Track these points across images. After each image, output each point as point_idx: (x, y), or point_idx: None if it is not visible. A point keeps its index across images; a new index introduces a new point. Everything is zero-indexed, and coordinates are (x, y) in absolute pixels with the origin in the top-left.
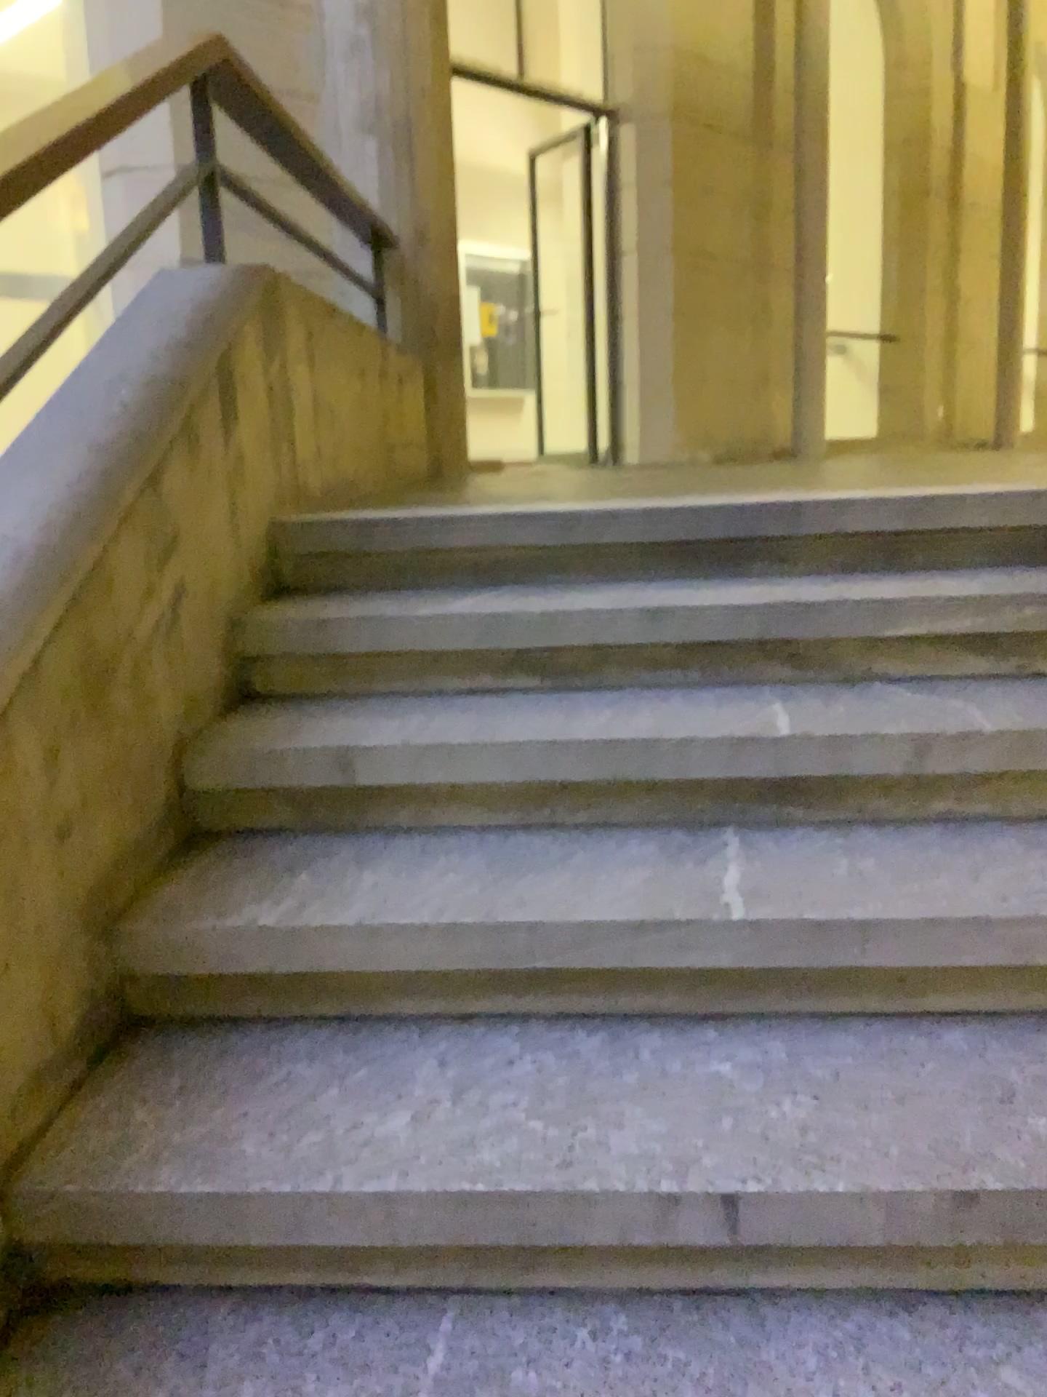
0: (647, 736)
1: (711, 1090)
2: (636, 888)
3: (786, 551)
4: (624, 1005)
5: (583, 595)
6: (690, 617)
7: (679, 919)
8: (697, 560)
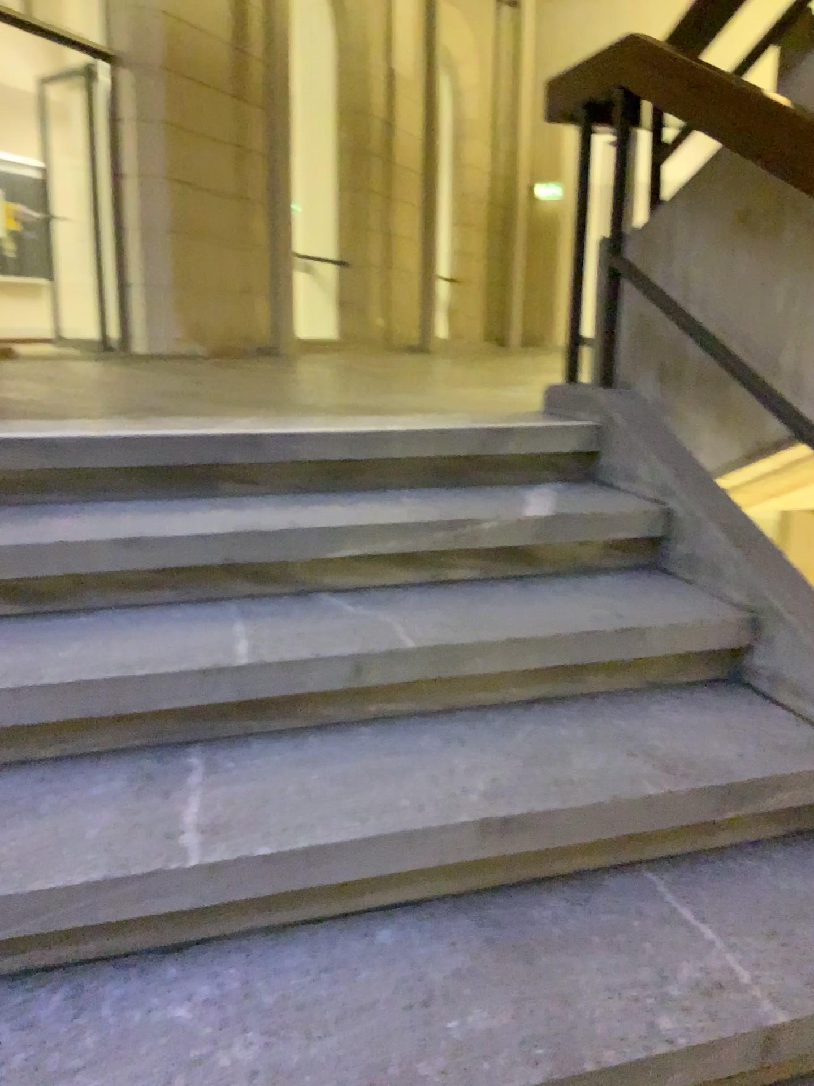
0: (112, 674)
1: (165, 1048)
2: (98, 835)
3: (249, 476)
4: (85, 957)
5: (59, 523)
6: (160, 545)
7: (136, 869)
8: (171, 484)
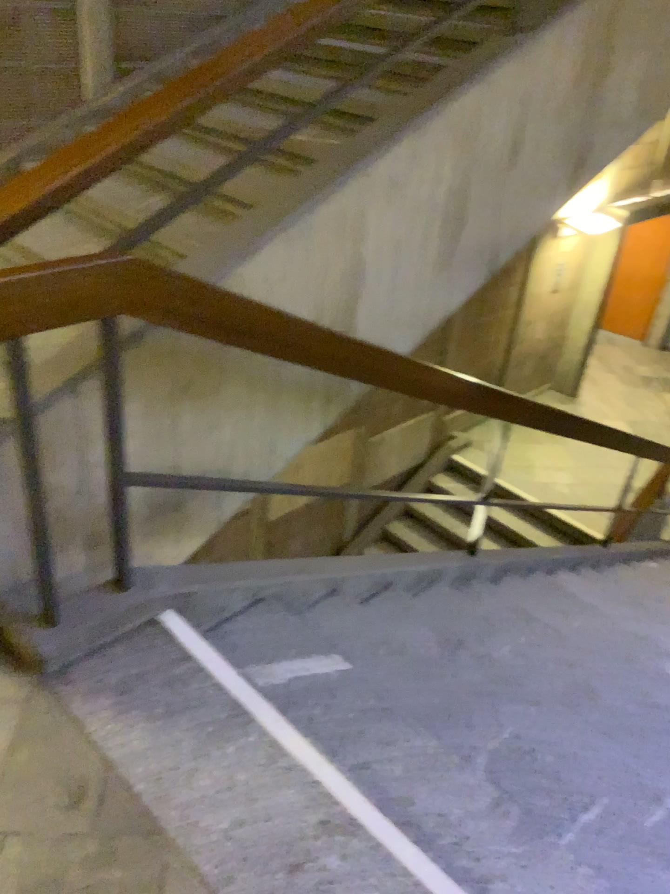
0: None
1: None
2: None
3: None
4: None
5: None
6: None
7: None
8: None
